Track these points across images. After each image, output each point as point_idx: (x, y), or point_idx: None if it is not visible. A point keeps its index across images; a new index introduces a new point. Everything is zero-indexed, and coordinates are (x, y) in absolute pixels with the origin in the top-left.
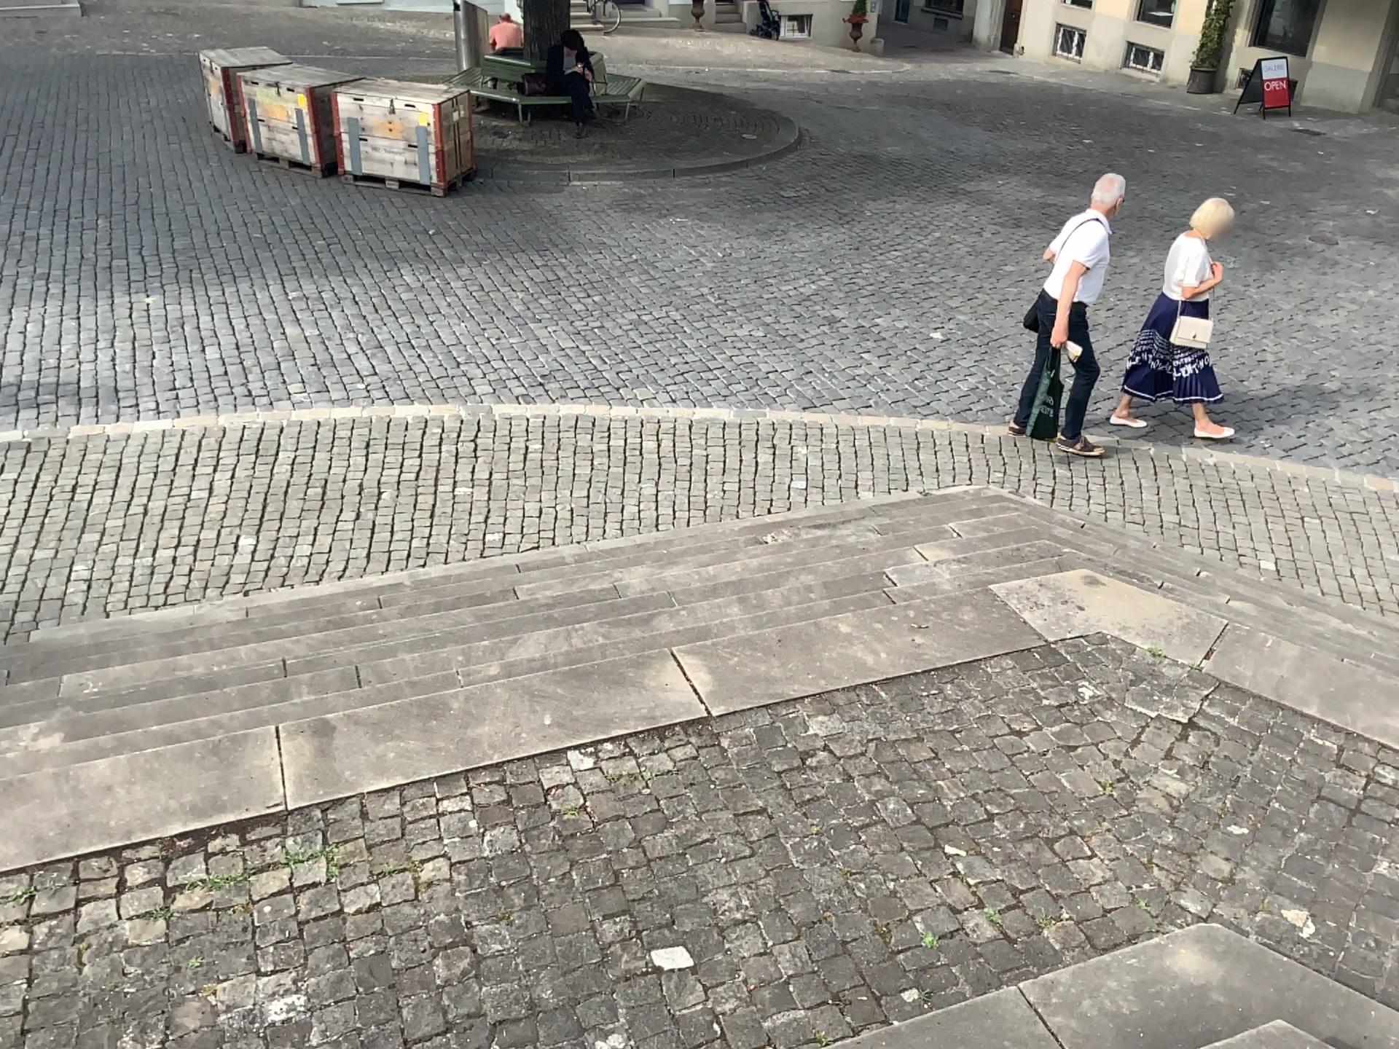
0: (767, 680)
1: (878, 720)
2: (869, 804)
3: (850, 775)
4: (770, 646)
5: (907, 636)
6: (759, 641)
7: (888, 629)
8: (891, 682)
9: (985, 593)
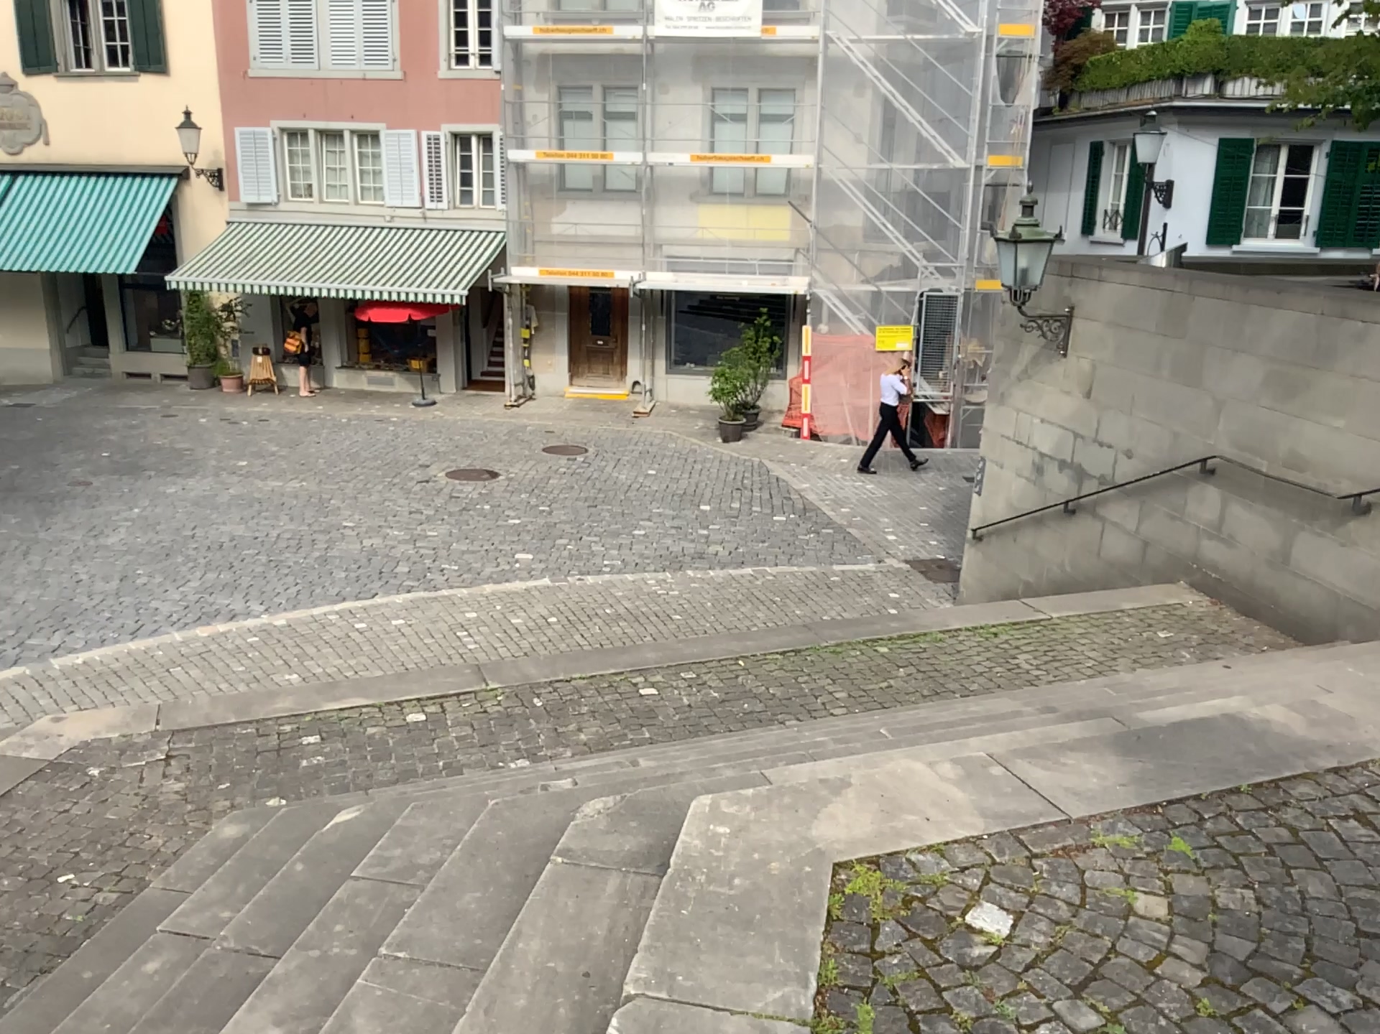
0: None
1: None
2: None
3: None
4: None
5: None
6: None
7: None
8: None
9: None
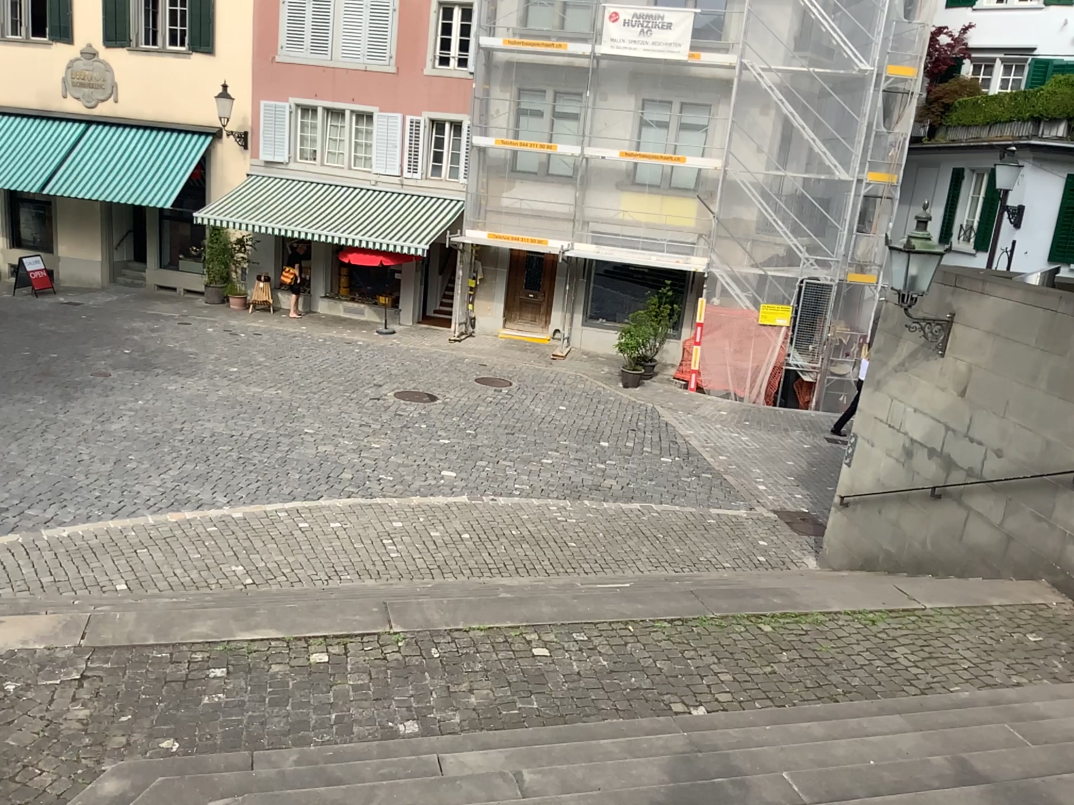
0: None
1: None
2: None
3: None
4: None
5: None
6: None
7: None
8: None
9: None
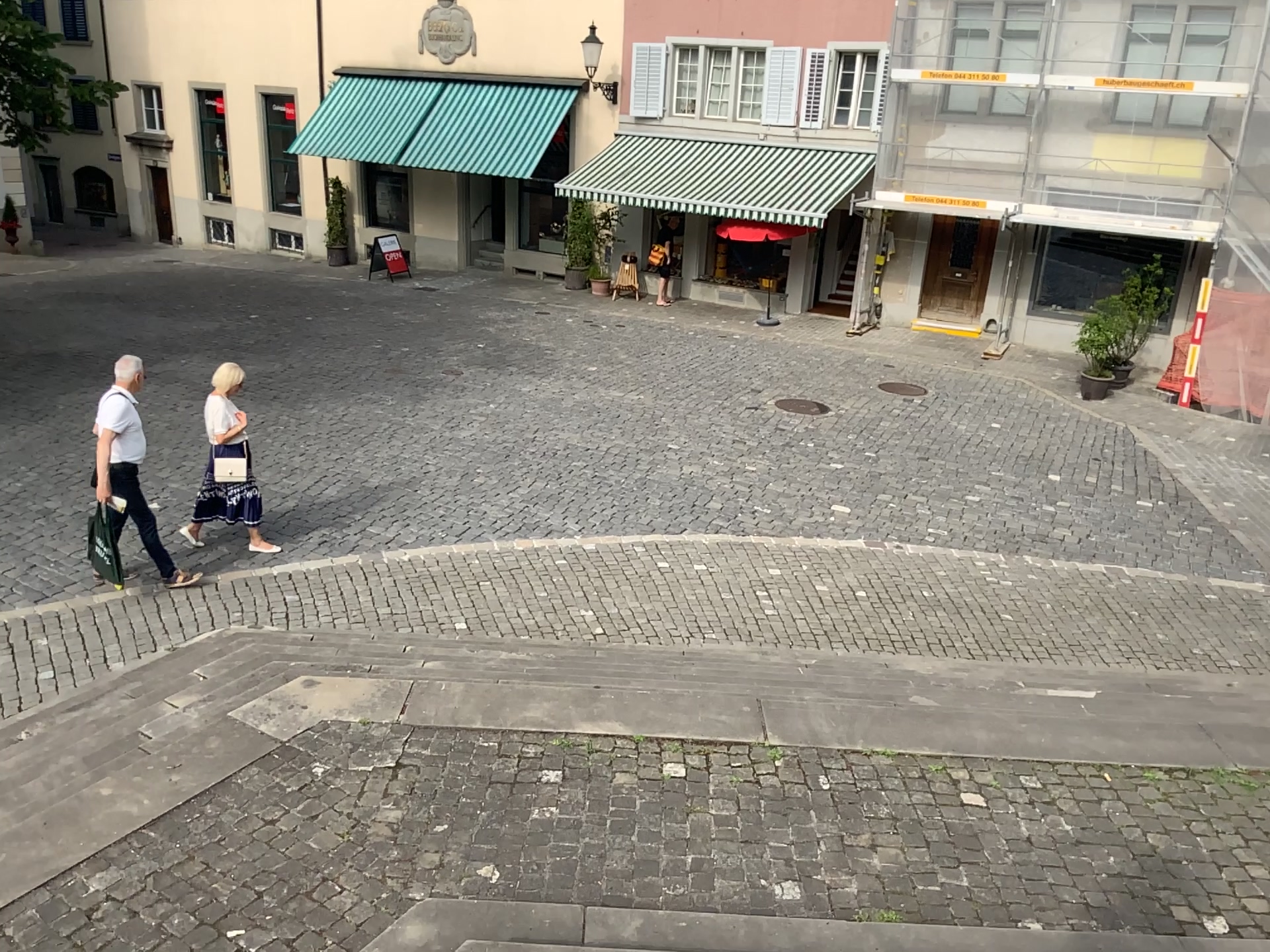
0: (37, 862)
1: (151, 856)
2: (156, 928)
3: (134, 911)
4: (36, 832)
5: (164, 778)
6: (24, 832)
7: (147, 778)
8: (156, 820)
9: (228, 719)
